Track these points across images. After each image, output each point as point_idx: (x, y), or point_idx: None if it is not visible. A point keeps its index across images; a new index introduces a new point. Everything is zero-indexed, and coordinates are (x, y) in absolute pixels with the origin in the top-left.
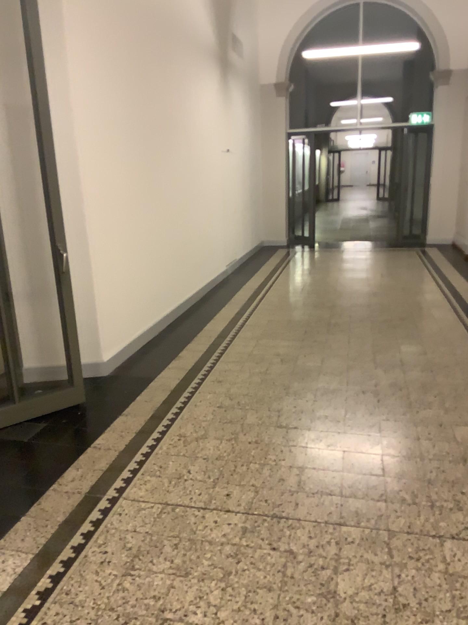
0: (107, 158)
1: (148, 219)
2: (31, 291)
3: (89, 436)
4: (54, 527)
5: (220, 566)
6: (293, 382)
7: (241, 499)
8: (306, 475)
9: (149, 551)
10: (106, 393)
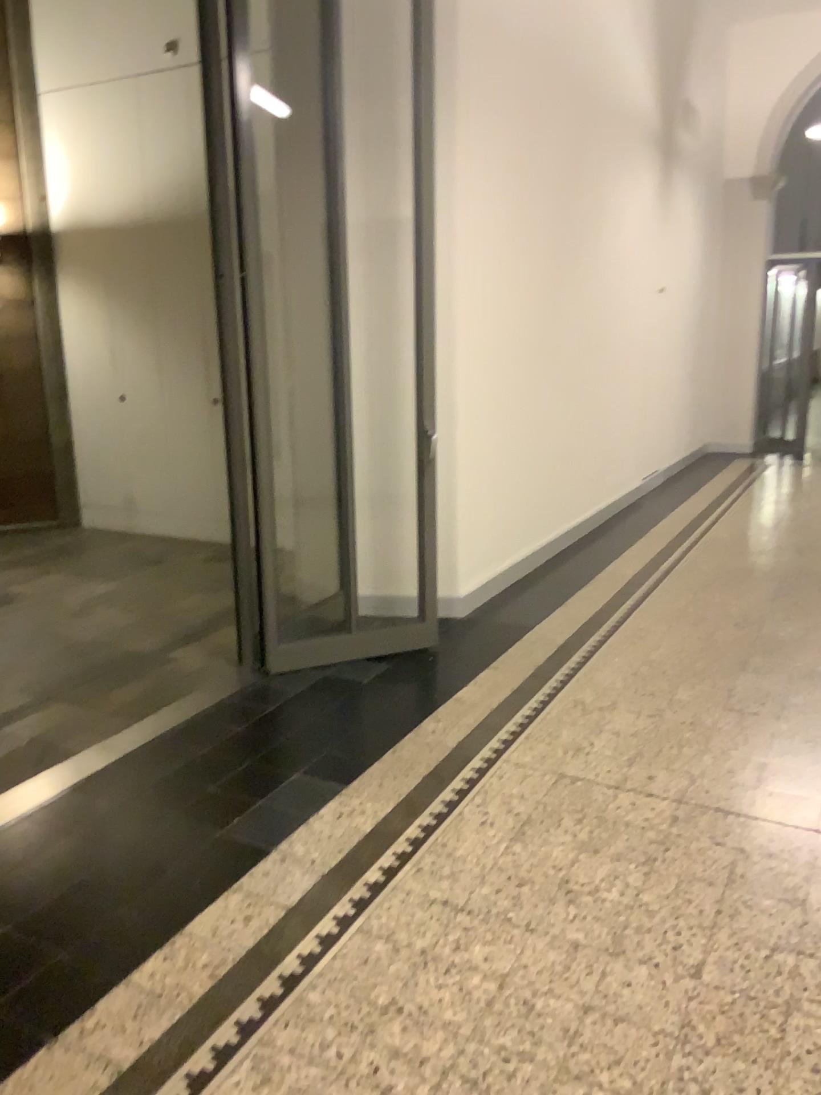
0: (492, 302)
1: (536, 394)
2: (373, 487)
3: (450, 688)
4: (419, 779)
5: (642, 849)
6: (754, 653)
7: (671, 783)
8: (769, 769)
9: (545, 820)
10: (467, 640)
